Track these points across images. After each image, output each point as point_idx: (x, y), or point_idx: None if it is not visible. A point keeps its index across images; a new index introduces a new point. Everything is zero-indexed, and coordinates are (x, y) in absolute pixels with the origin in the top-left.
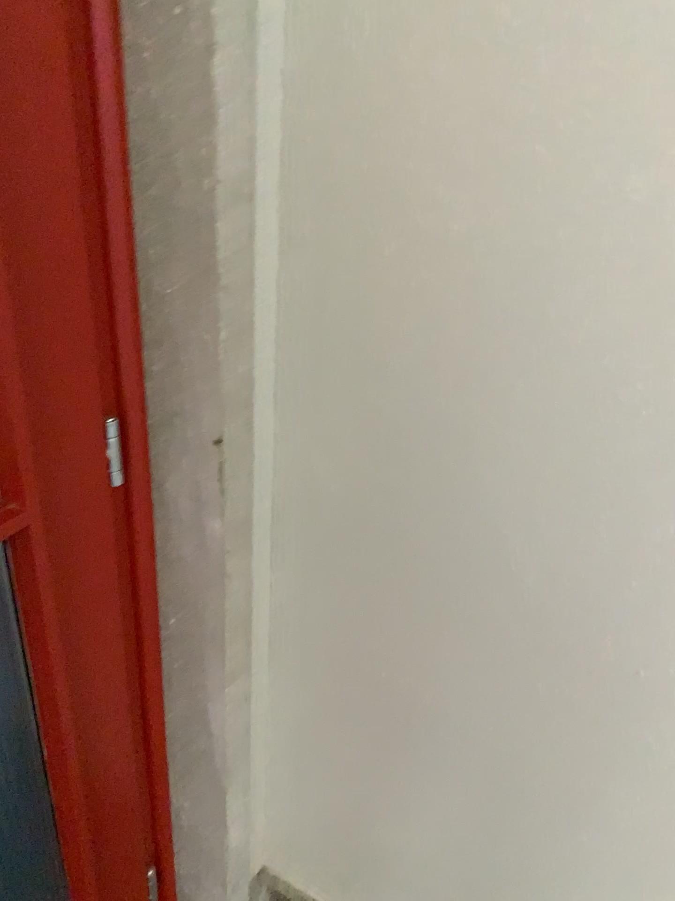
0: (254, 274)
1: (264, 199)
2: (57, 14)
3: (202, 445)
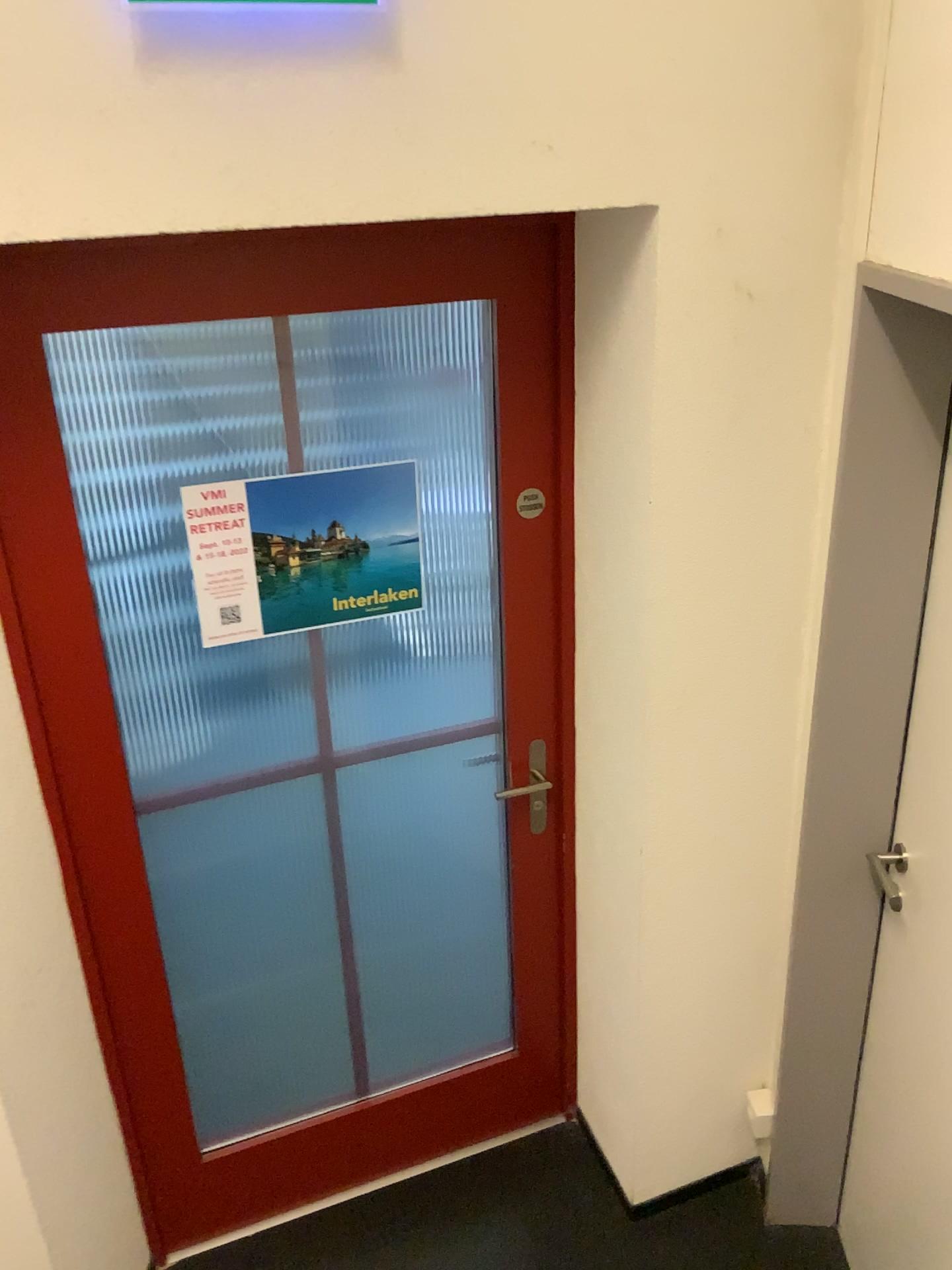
0: None
1: None
2: None
3: None
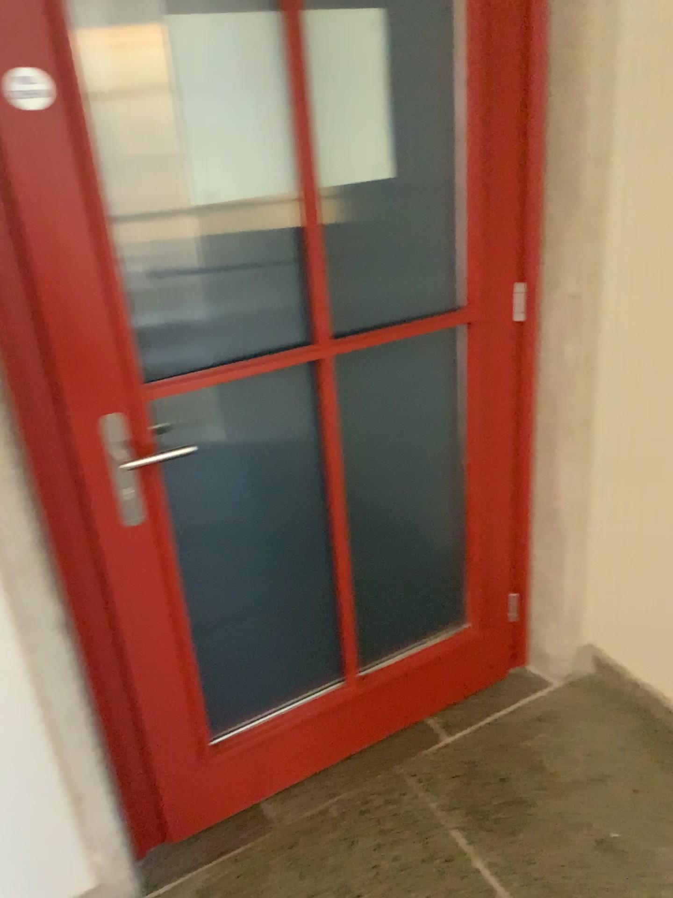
0: (601, 205)
1: (608, 163)
2: (513, 85)
3: (563, 297)
